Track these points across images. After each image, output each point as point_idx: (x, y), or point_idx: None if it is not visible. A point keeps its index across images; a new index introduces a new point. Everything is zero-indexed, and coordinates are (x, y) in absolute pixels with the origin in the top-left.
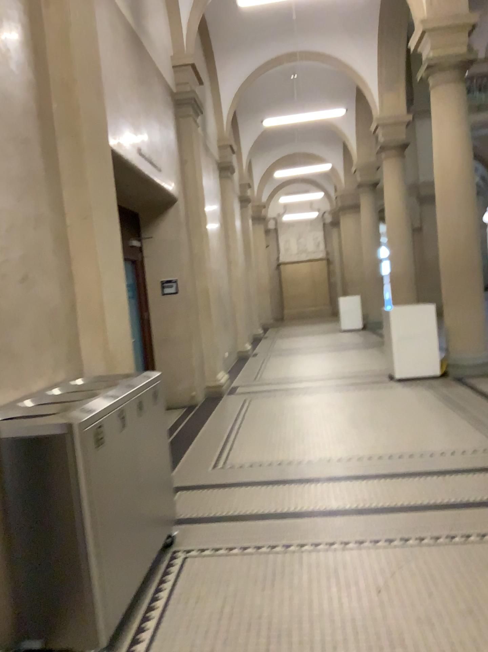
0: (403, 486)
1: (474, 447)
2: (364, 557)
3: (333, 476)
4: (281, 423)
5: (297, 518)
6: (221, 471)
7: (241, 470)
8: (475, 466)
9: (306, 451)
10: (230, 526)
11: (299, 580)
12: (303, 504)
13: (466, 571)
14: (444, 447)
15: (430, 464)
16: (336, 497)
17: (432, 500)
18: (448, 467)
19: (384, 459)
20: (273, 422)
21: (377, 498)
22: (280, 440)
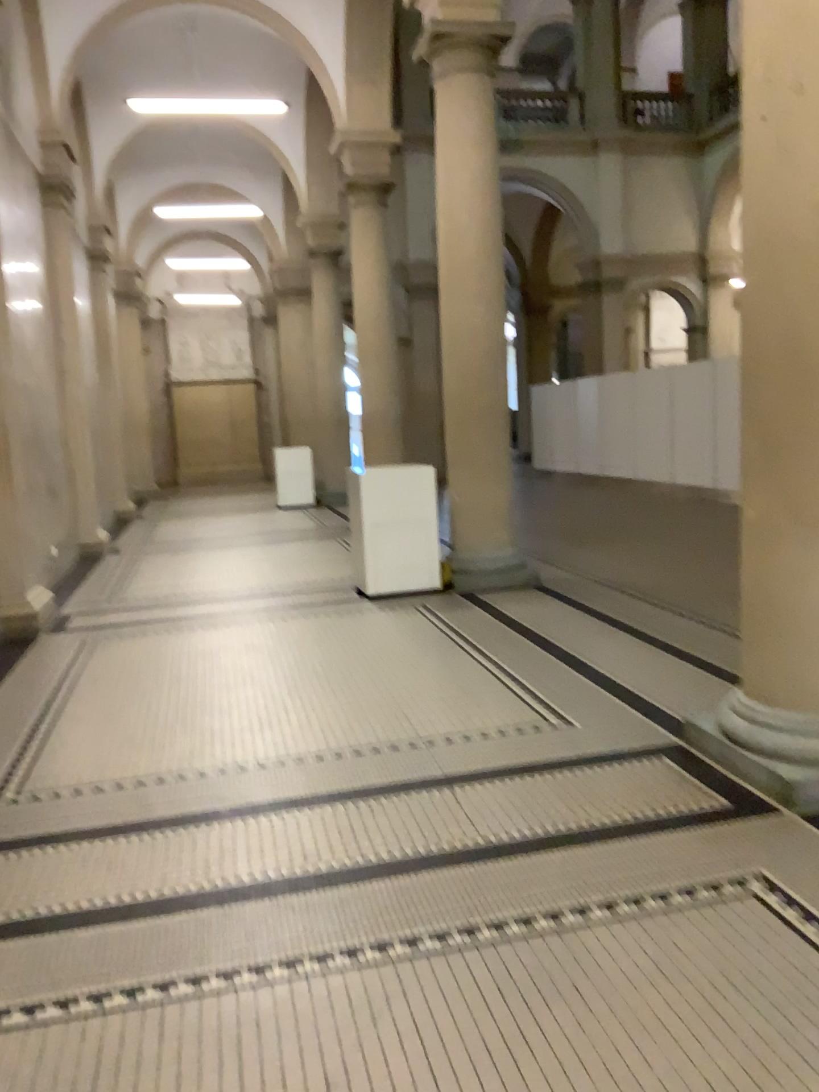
0: (379, 817)
1: (504, 725)
2: (299, 998)
3: (245, 803)
4: (150, 691)
5: (163, 912)
6: (9, 806)
7: (52, 802)
8: (507, 765)
9: (194, 749)
10: (8, 950)
11: (153, 1081)
12: (179, 877)
13: (502, 1008)
14: (453, 728)
15: (428, 765)
16: (248, 851)
17: (434, 844)
18: (461, 770)
19: (344, 759)
20: (133, 688)
21: (331, 846)
22: (143, 729)
